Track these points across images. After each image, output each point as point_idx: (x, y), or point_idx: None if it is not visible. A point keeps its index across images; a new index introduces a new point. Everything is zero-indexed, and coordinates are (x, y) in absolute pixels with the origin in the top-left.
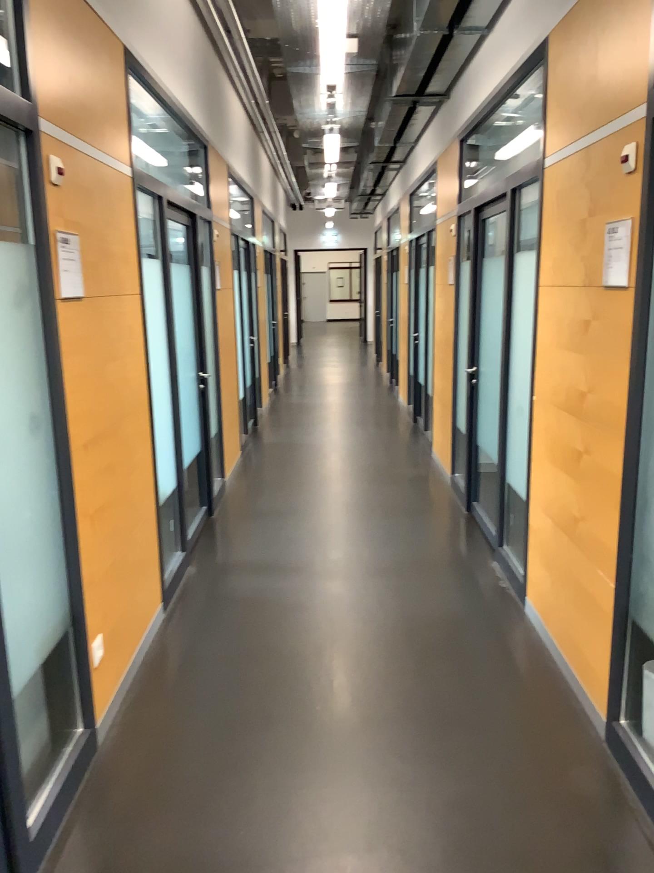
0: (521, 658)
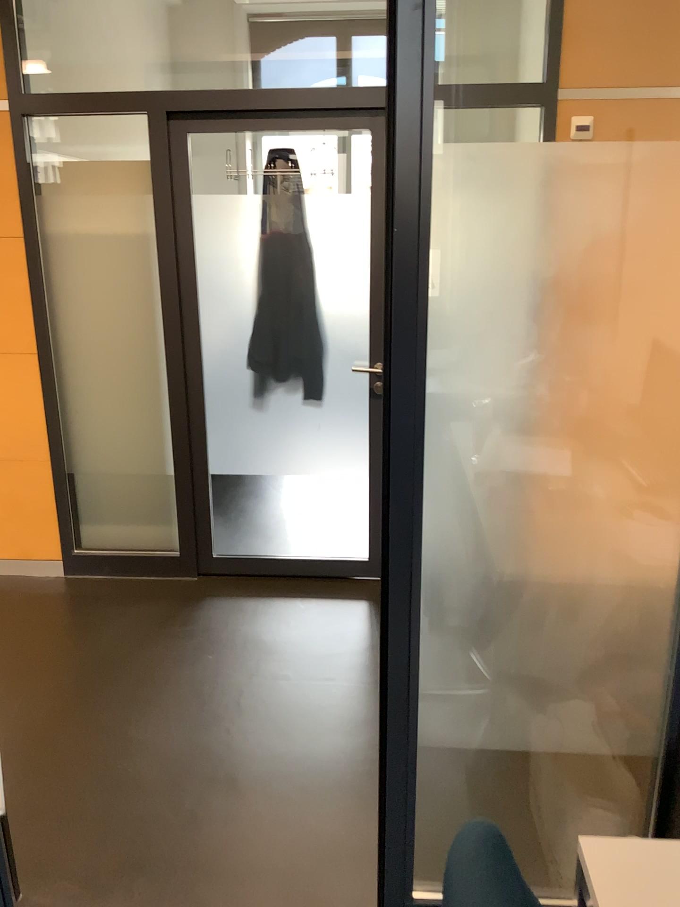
0: None
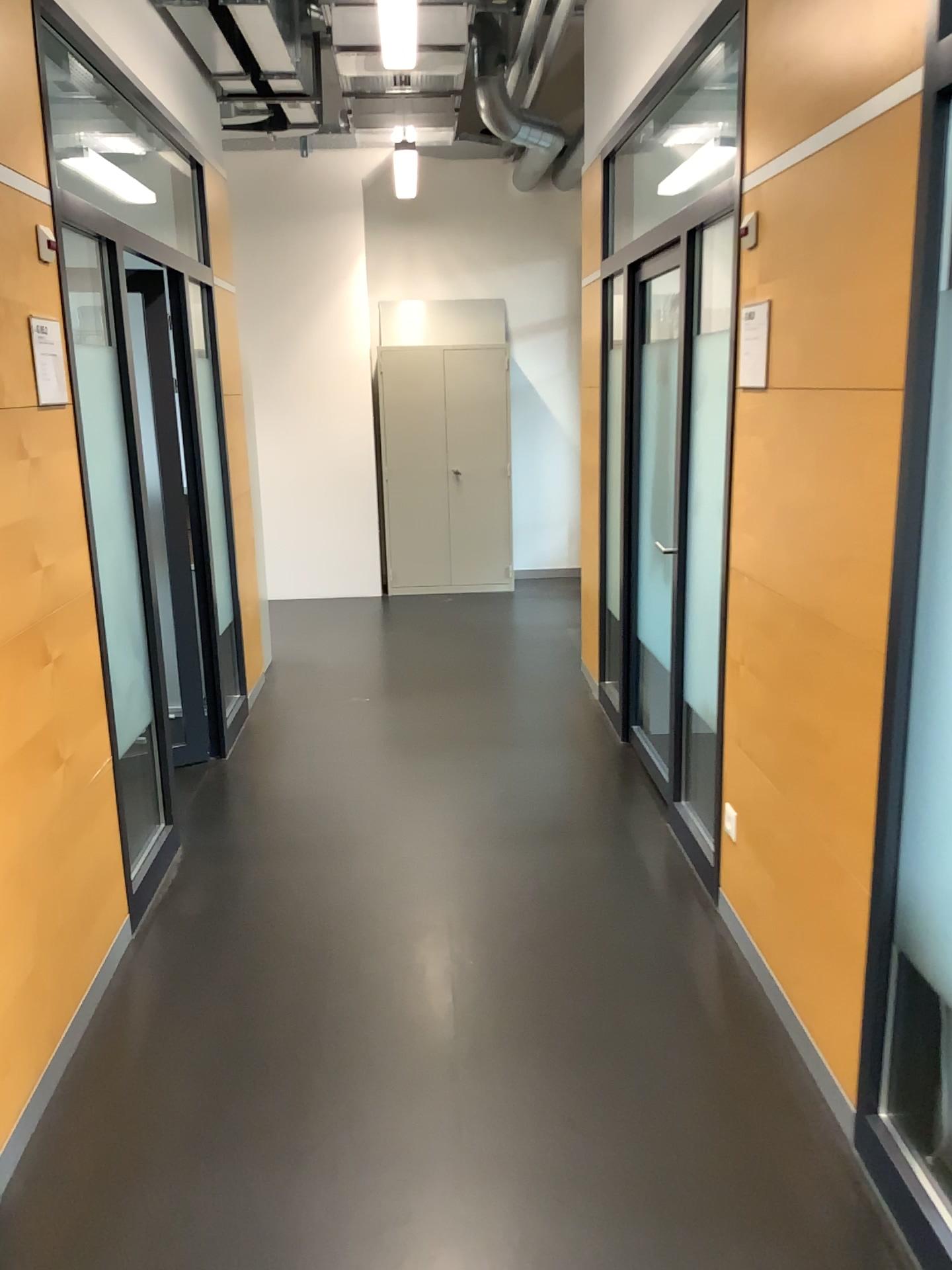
0: (126, 1049)
